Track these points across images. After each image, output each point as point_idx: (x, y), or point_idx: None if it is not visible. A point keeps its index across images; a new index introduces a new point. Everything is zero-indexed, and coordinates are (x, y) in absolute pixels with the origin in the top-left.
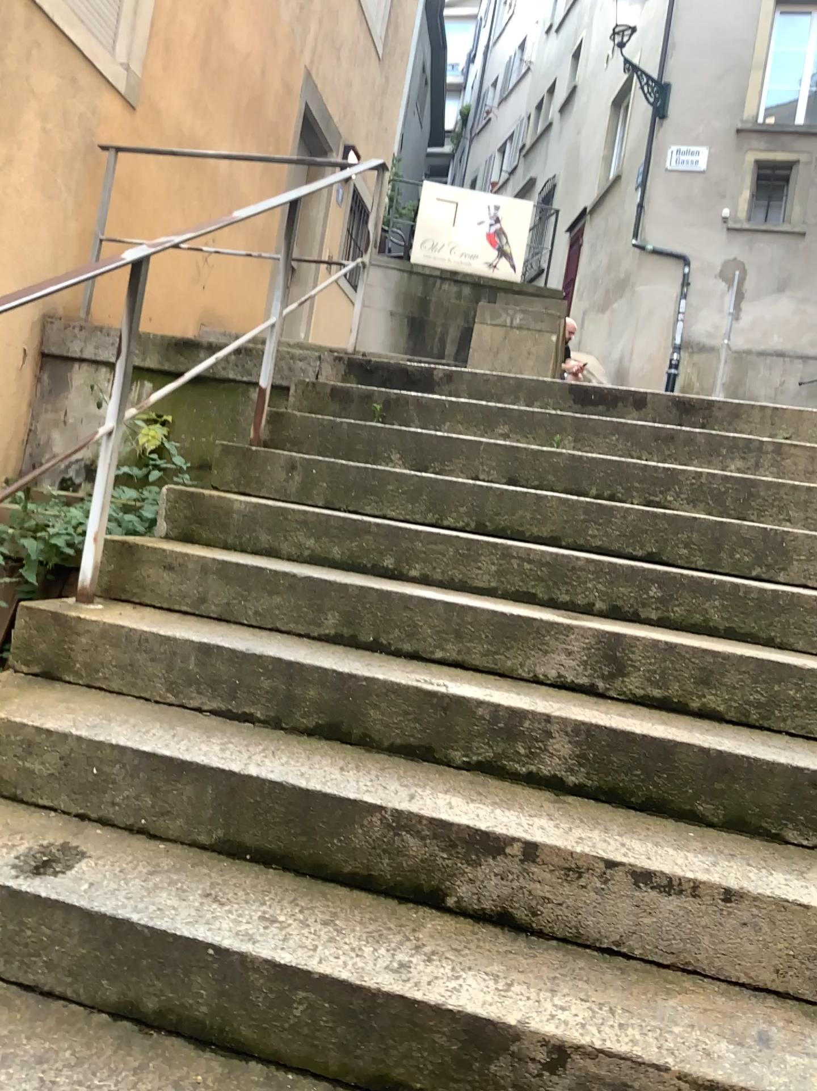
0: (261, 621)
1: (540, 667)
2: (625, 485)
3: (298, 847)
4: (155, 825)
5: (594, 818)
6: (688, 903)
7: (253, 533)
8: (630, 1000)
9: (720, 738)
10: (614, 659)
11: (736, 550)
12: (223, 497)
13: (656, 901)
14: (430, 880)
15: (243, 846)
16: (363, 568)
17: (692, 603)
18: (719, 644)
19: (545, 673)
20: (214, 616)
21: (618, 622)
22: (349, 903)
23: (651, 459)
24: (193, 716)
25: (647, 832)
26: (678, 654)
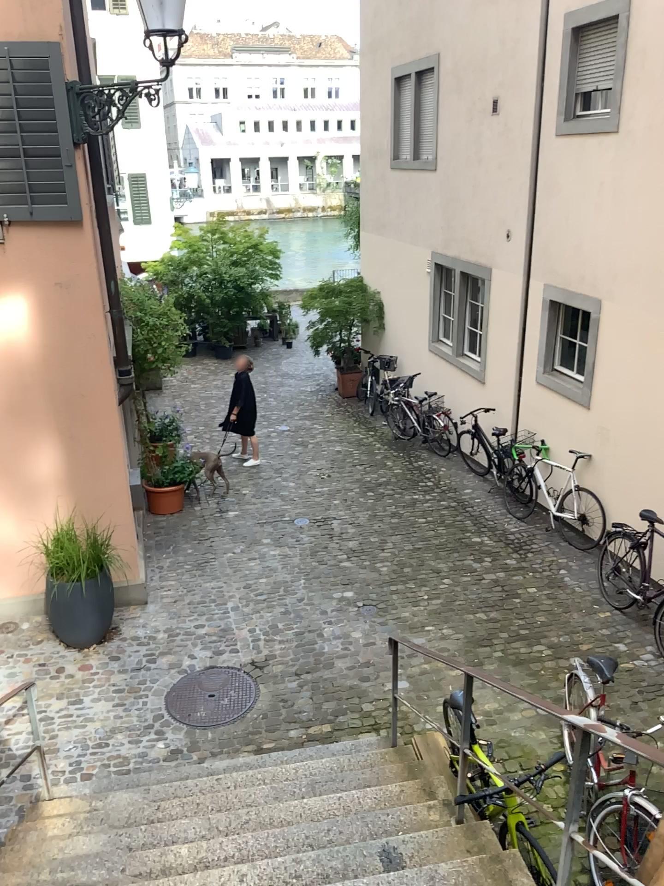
0: None
1: None
2: None
3: None
4: None
5: None
6: None
7: None
8: None
9: None
10: None
11: None
12: None
13: None
14: None
15: None
16: None
17: None
18: None
19: None
20: None
21: None
22: None
23: None
24: None
25: None
26: None
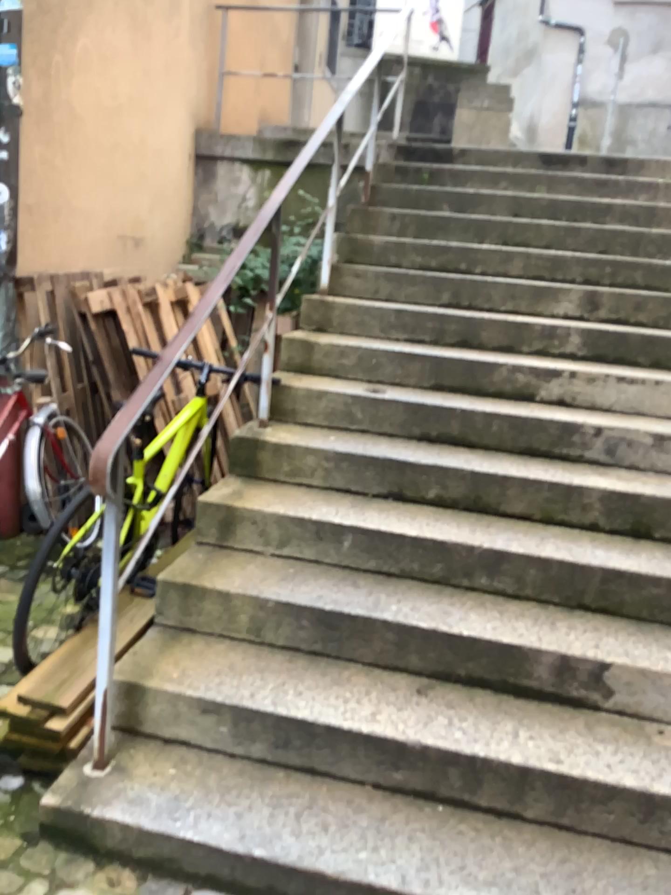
0: (412, 297)
1: (555, 308)
2: (581, 215)
3: (471, 382)
4: (405, 379)
5: (595, 364)
6: (640, 387)
7: (387, 254)
8: (620, 418)
9: (647, 331)
10: (591, 302)
11: (647, 247)
12: (364, 236)
13: (626, 388)
14: (529, 390)
15: (446, 384)
16: (450, 269)
17: (627, 275)
18: (643, 292)
19: (558, 311)
20: (387, 296)
21: (590, 286)
22: (499, 399)
23: (594, 198)
24: (401, 339)
25: (619, 367)
26: (623, 298)
